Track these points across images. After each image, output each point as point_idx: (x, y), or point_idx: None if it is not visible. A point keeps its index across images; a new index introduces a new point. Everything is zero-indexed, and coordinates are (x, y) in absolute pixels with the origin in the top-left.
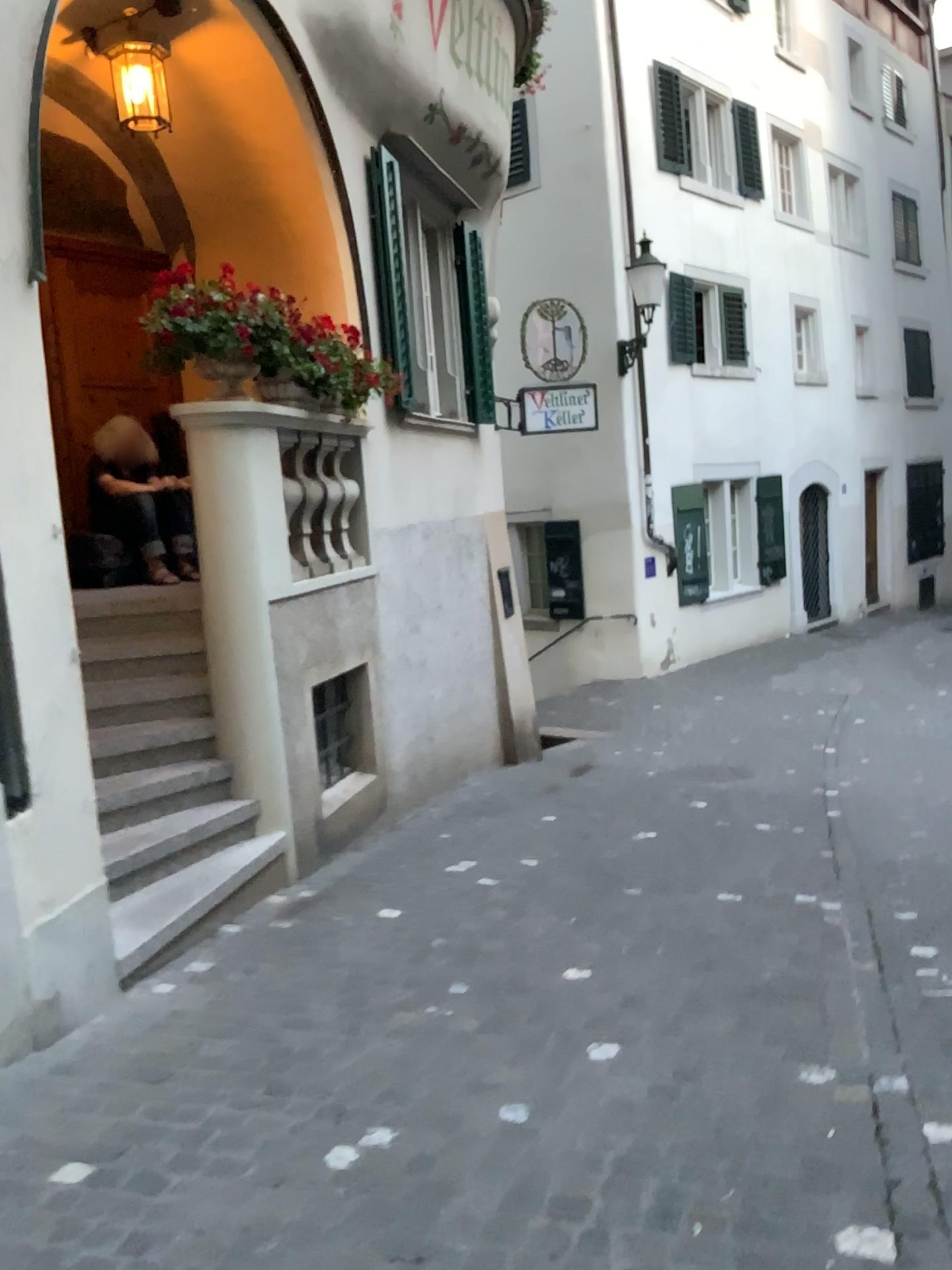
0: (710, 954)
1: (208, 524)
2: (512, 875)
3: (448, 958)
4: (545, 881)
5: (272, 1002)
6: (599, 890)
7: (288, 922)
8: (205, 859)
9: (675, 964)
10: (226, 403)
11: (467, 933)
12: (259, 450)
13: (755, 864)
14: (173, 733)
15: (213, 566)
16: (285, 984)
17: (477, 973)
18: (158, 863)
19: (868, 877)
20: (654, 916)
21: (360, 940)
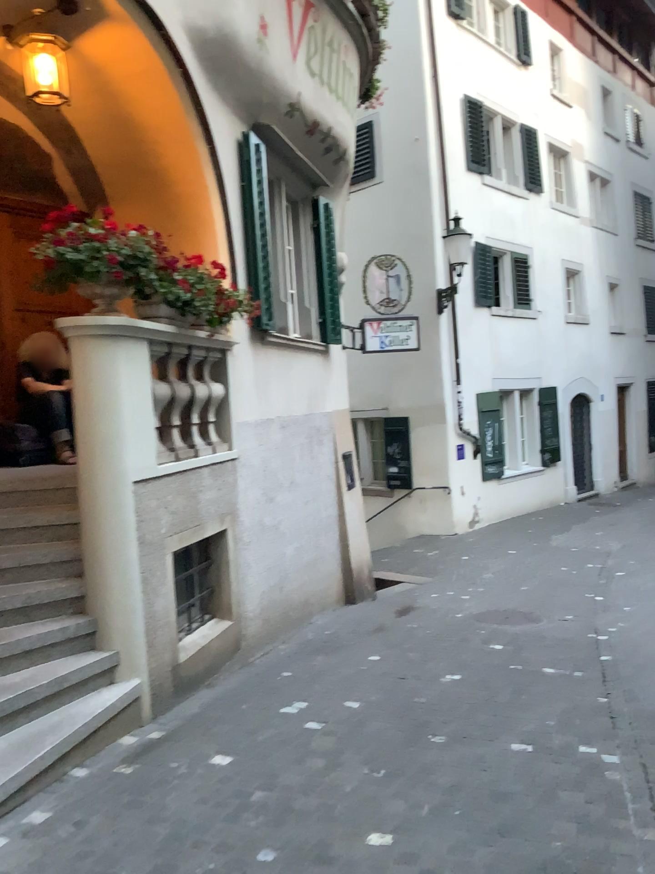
0: (503, 820)
1: (85, 417)
2: (333, 721)
3: (262, 818)
4: (361, 728)
5: (84, 872)
6: (407, 739)
7: (130, 768)
8: (64, 706)
9: (470, 831)
10: (102, 318)
11: (284, 787)
12: (127, 356)
13: (542, 715)
14: (50, 592)
15: (88, 452)
16: (104, 847)
17: (285, 838)
18: (16, 713)
19: (642, 733)
20: (454, 770)
21: (187, 792)
